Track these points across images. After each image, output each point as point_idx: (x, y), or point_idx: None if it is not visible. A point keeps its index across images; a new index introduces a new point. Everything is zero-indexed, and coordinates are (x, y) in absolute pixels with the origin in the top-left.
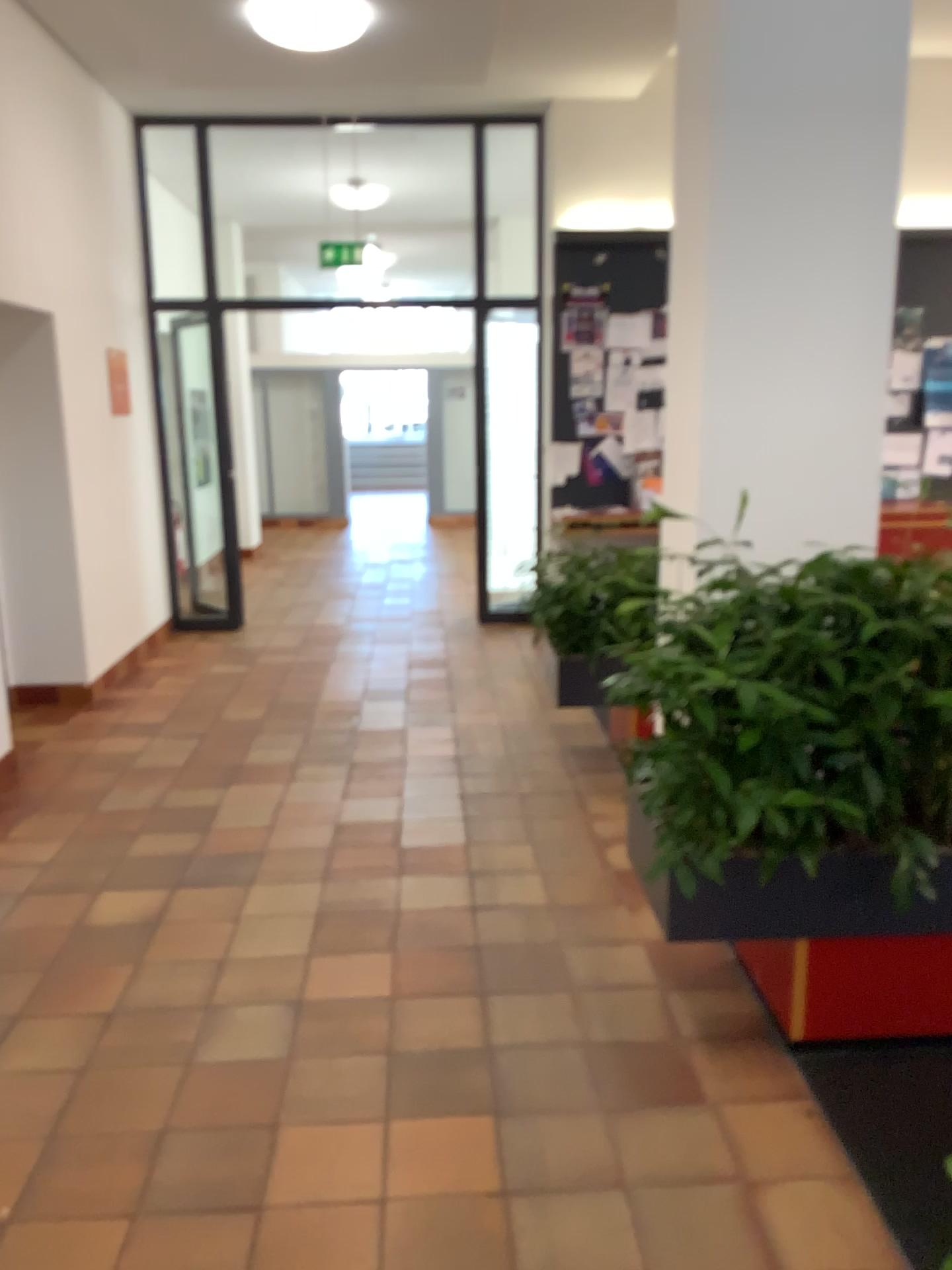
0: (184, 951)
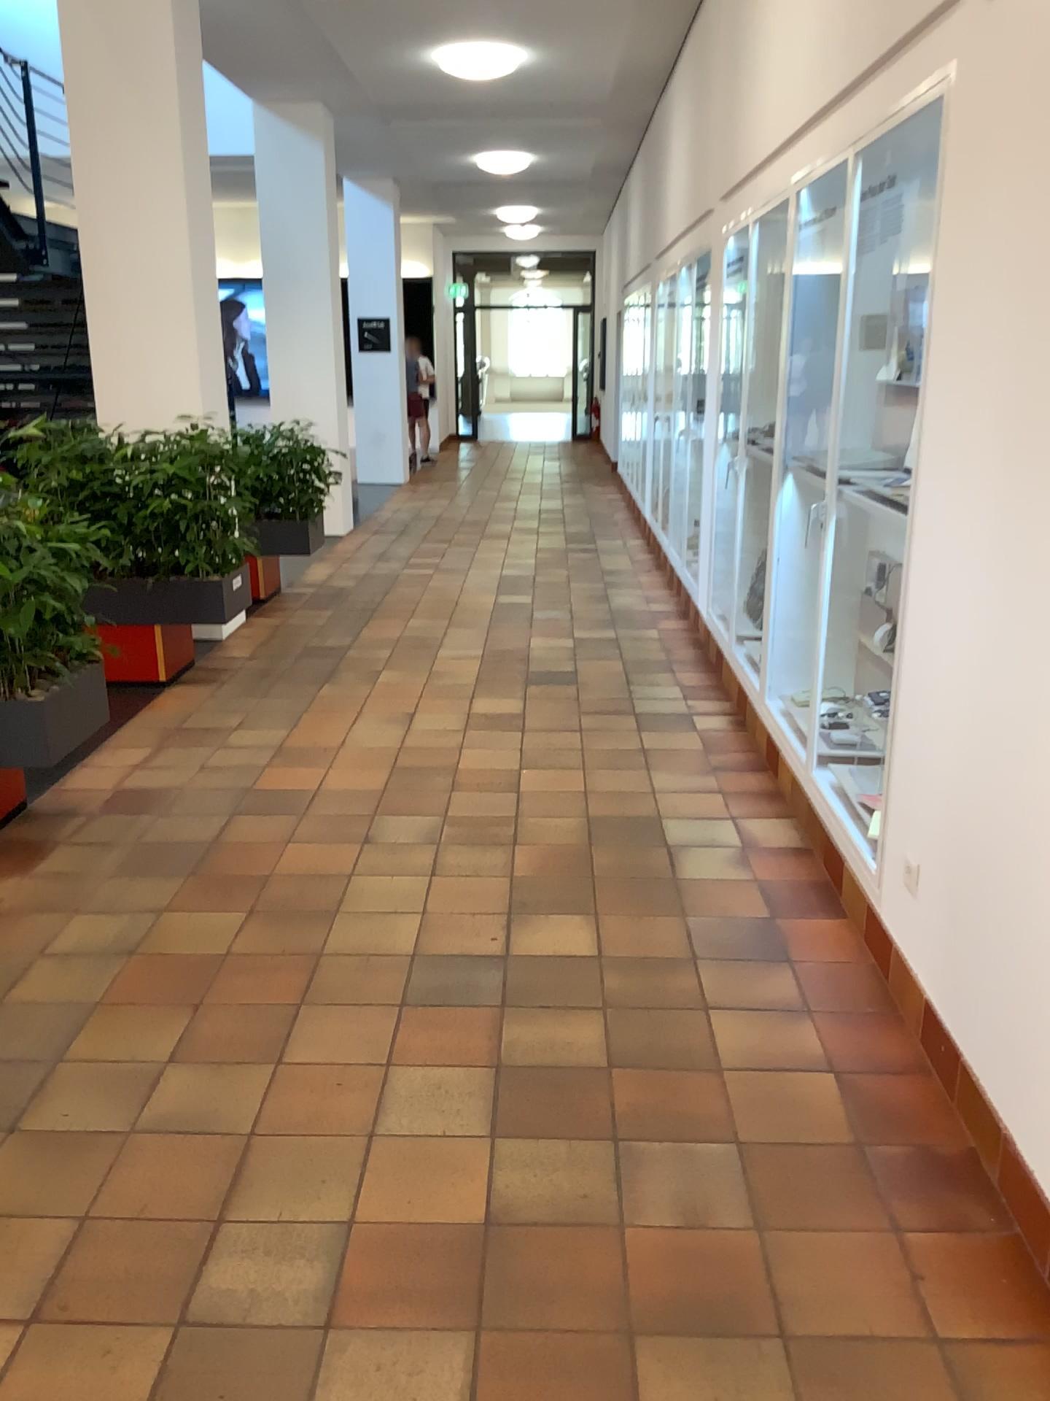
0: (471, 885)
